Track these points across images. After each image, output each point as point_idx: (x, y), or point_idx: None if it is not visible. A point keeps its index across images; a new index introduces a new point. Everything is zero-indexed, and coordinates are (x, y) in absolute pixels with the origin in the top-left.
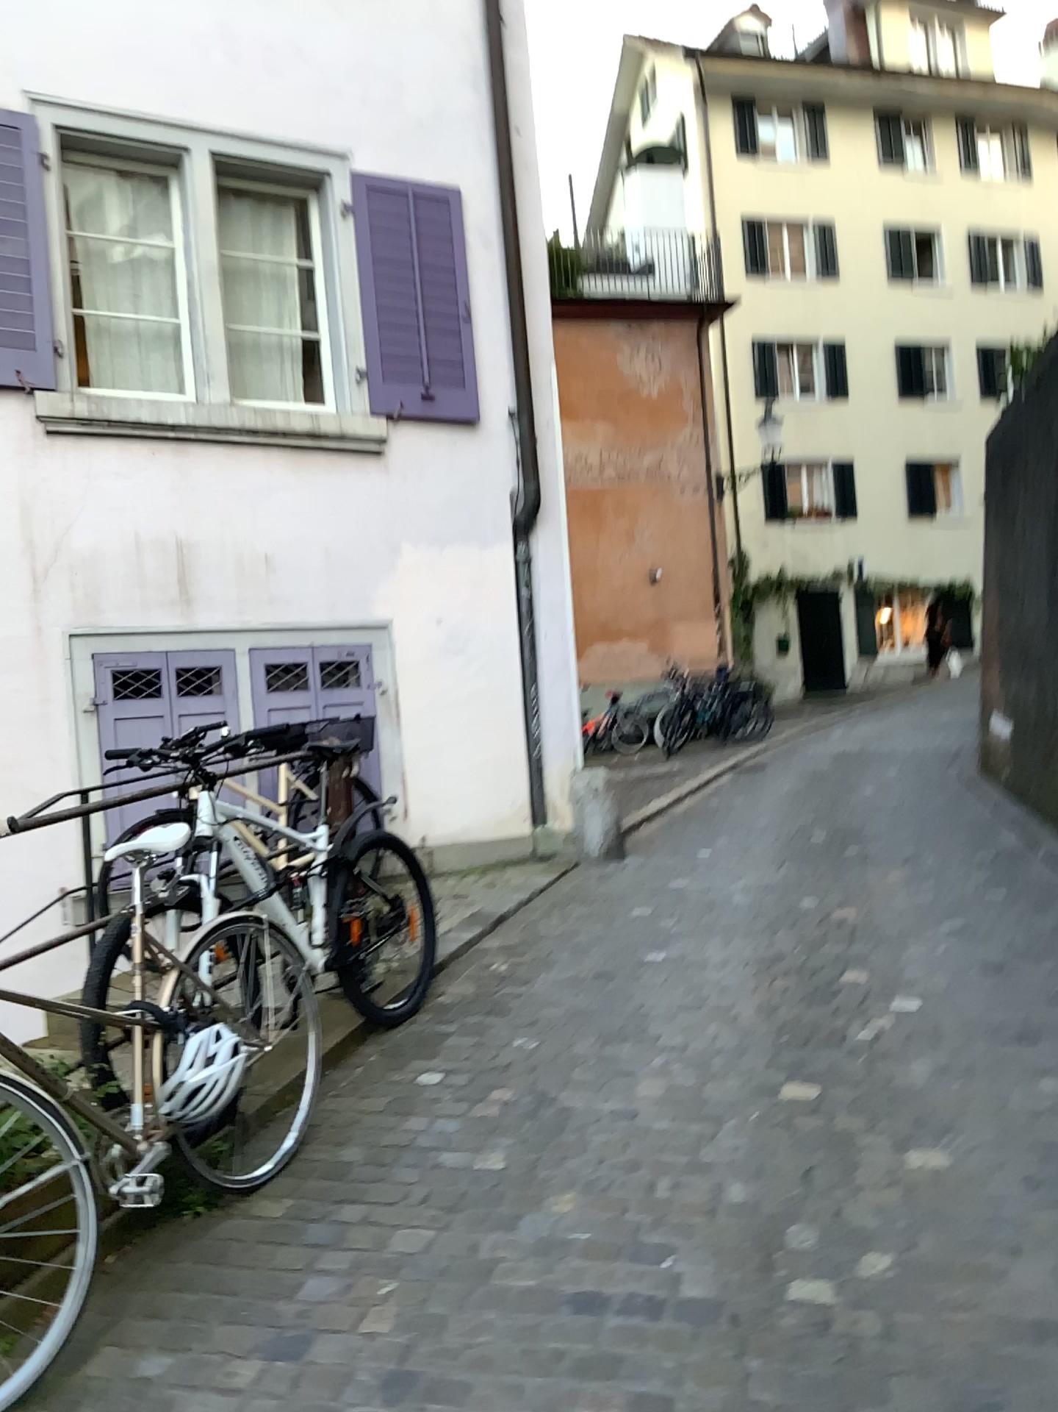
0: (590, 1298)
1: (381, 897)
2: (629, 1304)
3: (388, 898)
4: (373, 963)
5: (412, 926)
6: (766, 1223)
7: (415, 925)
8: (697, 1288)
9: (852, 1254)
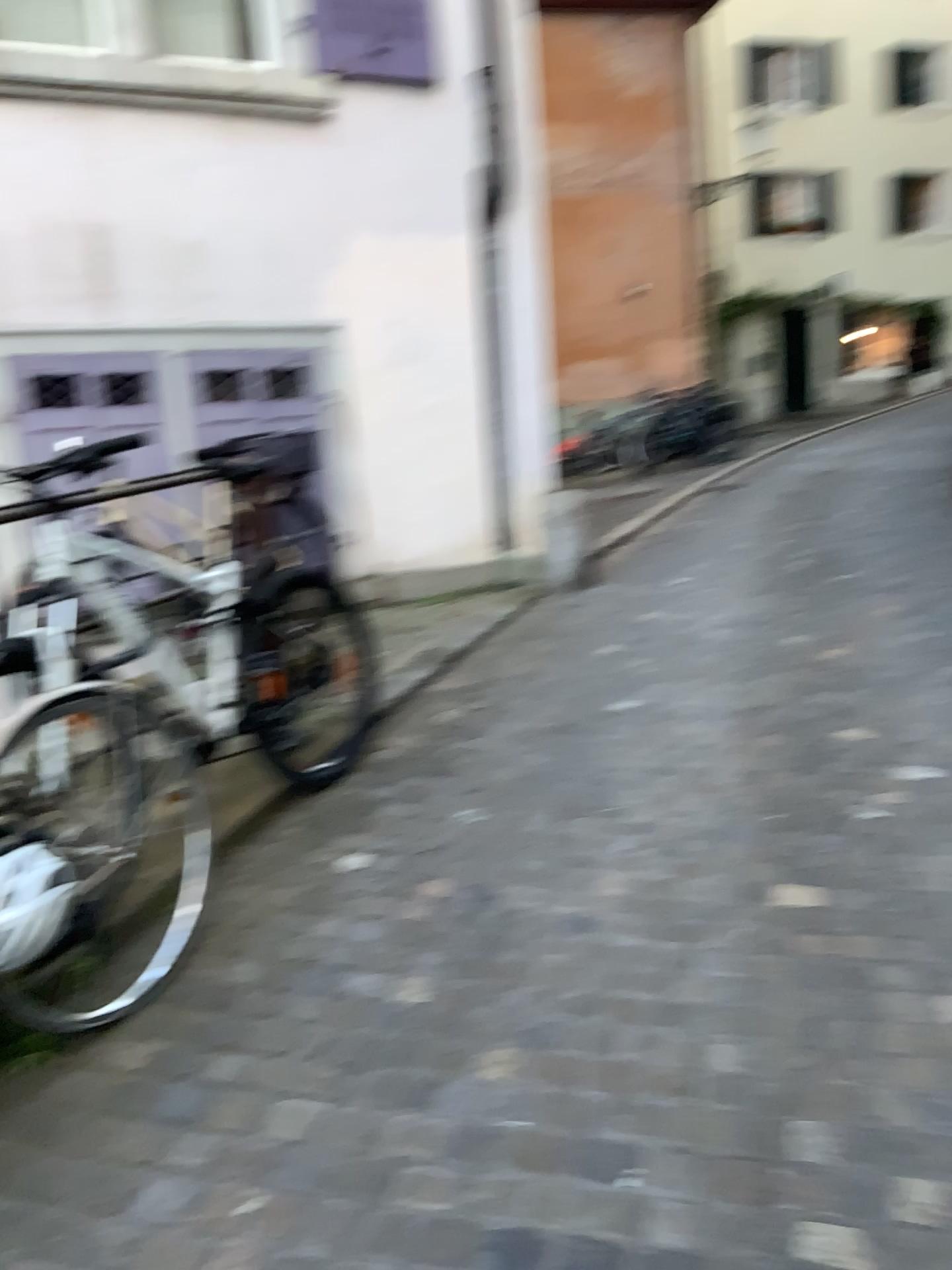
0: (521, 1245)
1: (308, 640)
2: (575, 1259)
3: (316, 642)
4: (297, 716)
5: (348, 671)
6: (763, 1113)
7: (351, 670)
8: (671, 1232)
9: (887, 1181)
